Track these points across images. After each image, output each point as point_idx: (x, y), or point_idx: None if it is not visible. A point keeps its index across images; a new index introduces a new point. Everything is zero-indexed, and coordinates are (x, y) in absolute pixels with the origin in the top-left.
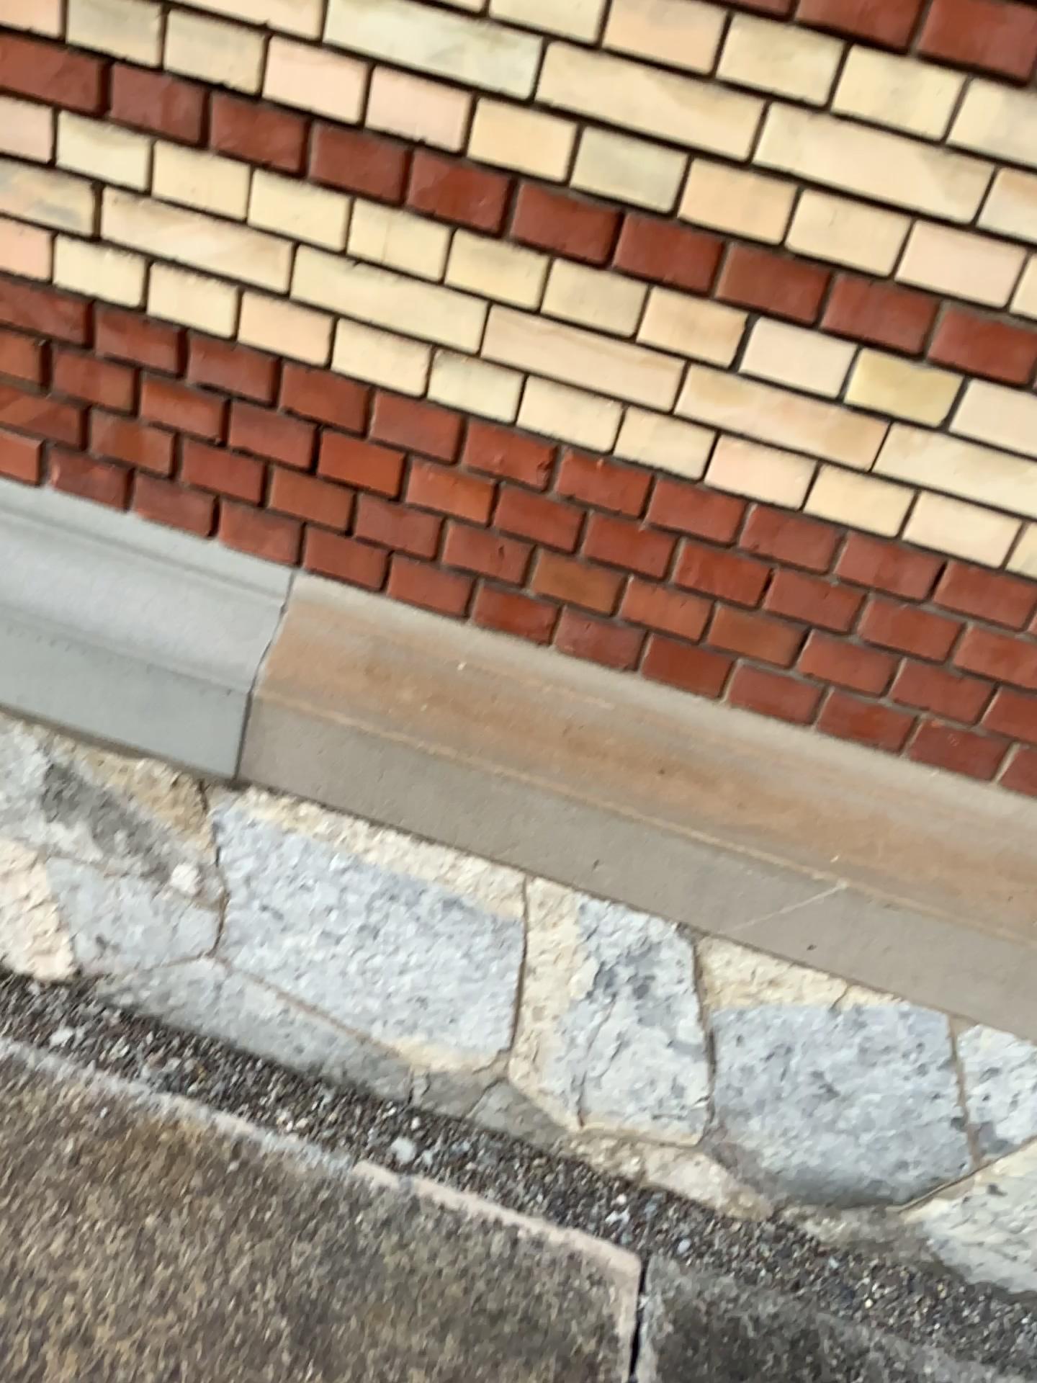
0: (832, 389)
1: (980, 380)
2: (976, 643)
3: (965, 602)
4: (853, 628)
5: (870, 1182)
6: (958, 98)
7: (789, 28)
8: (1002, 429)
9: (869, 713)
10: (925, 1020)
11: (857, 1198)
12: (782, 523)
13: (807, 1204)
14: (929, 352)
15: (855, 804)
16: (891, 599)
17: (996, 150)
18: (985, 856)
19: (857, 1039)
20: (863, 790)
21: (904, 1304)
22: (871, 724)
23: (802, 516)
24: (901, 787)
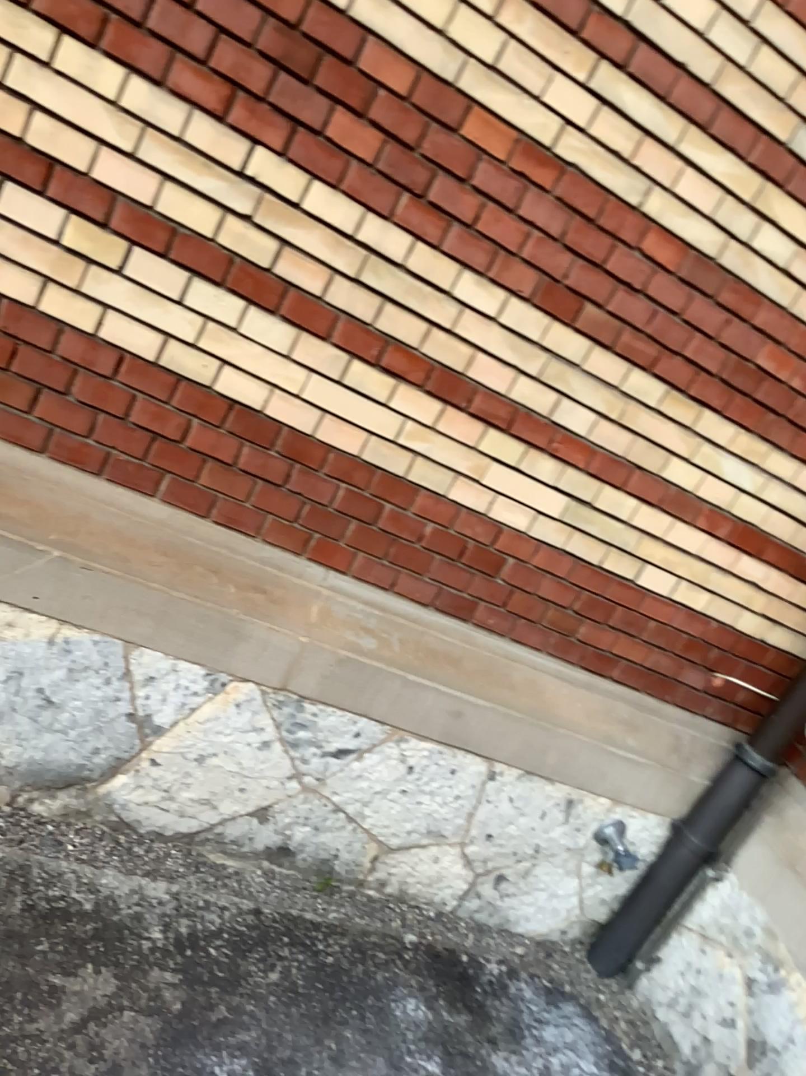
0: (54, 235)
1: (141, 247)
2: (143, 408)
3: (136, 381)
4: (68, 391)
5: (77, 768)
6: (124, 81)
7: (25, 11)
8: (154, 278)
9: (80, 448)
10: (108, 647)
11: (68, 781)
12: (22, 315)
13: (34, 791)
14: (111, 223)
15: (68, 506)
16: (92, 374)
17: (145, 116)
18: (148, 542)
19: (67, 664)
20: (74, 497)
21: (95, 847)
22: (81, 455)
23: (35, 313)
24: (99, 497)
